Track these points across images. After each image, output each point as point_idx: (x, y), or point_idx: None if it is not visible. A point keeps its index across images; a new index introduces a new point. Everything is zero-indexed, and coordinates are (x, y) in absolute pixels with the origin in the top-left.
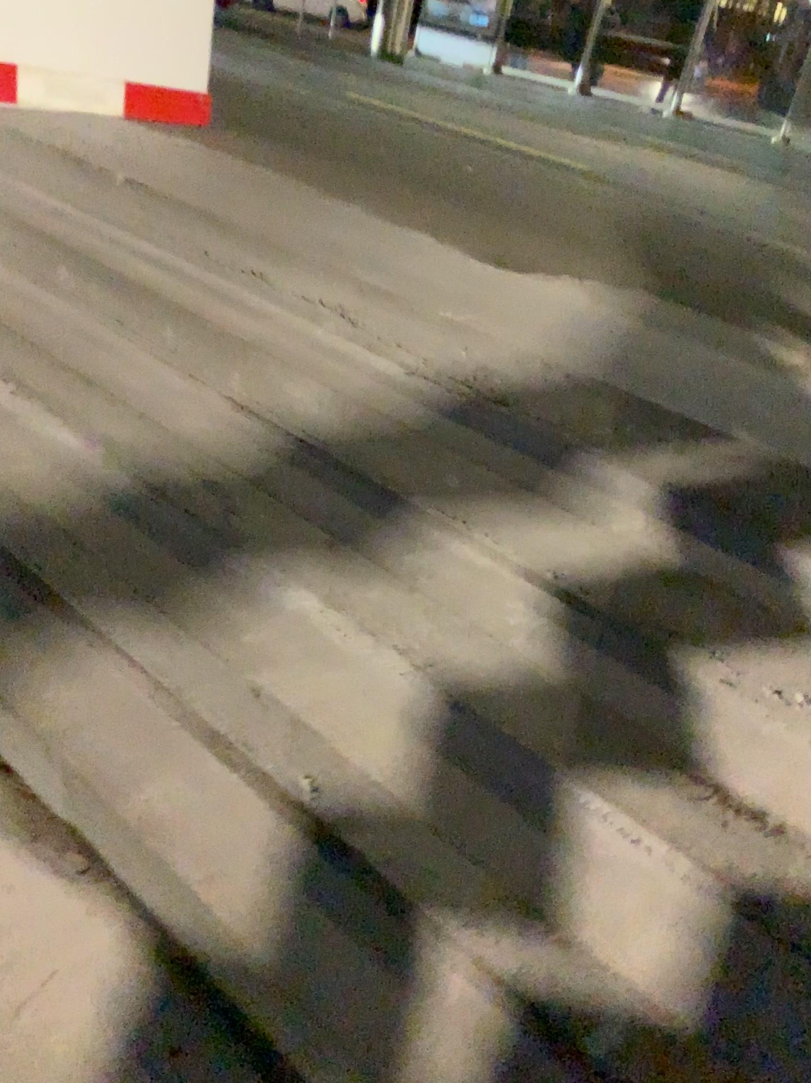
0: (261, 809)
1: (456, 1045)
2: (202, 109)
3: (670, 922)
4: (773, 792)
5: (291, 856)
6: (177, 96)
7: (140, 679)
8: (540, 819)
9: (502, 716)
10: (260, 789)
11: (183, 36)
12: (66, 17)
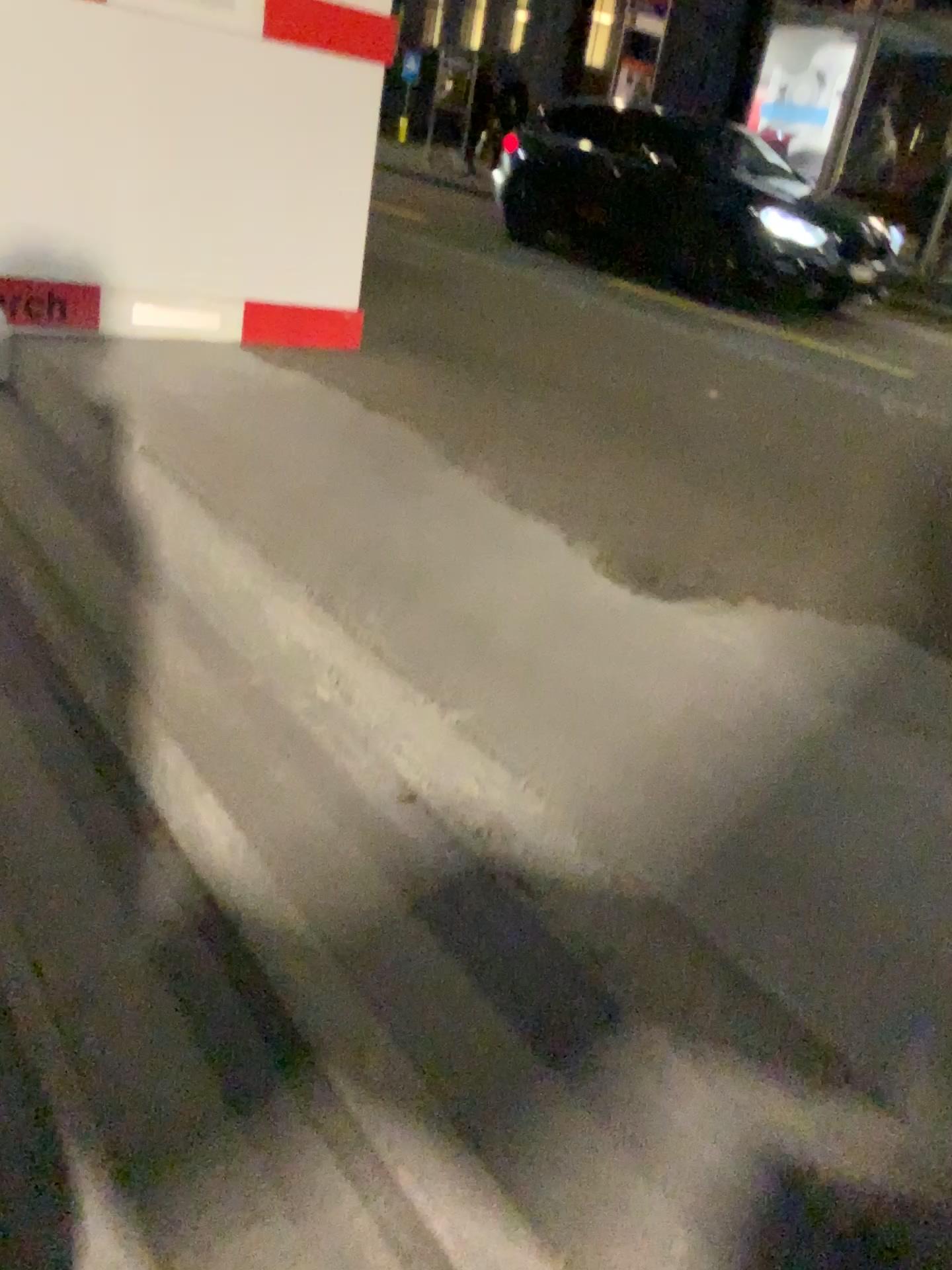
0: None
1: None
2: (347, 330)
3: None
4: None
5: None
6: (316, 316)
7: None
8: None
9: None
10: None
11: (328, 244)
12: (173, 229)
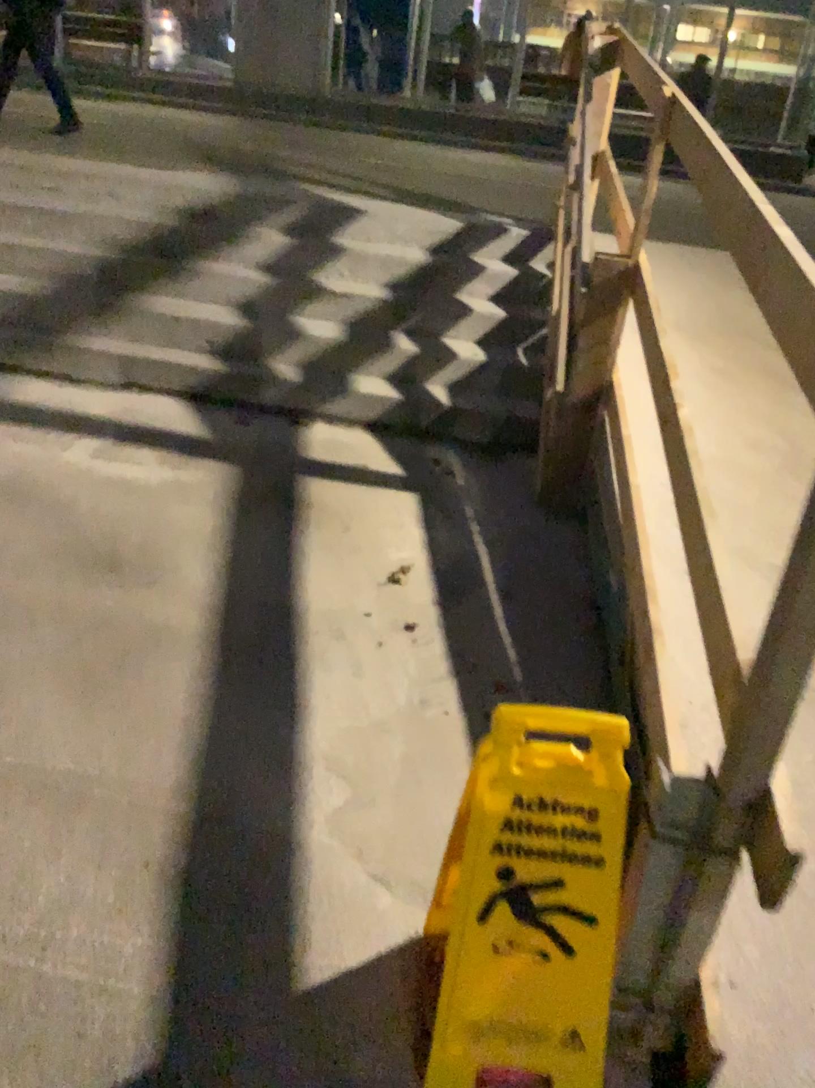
0: (194, 349)
1: (289, 369)
2: None
3: (333, 327)
4: (349, 292)
5: (213, 355)
6: None
7: (115, 337)
8: (286, 321)
9: (260, 303)
10: (189, 346)
11: None
12: None
